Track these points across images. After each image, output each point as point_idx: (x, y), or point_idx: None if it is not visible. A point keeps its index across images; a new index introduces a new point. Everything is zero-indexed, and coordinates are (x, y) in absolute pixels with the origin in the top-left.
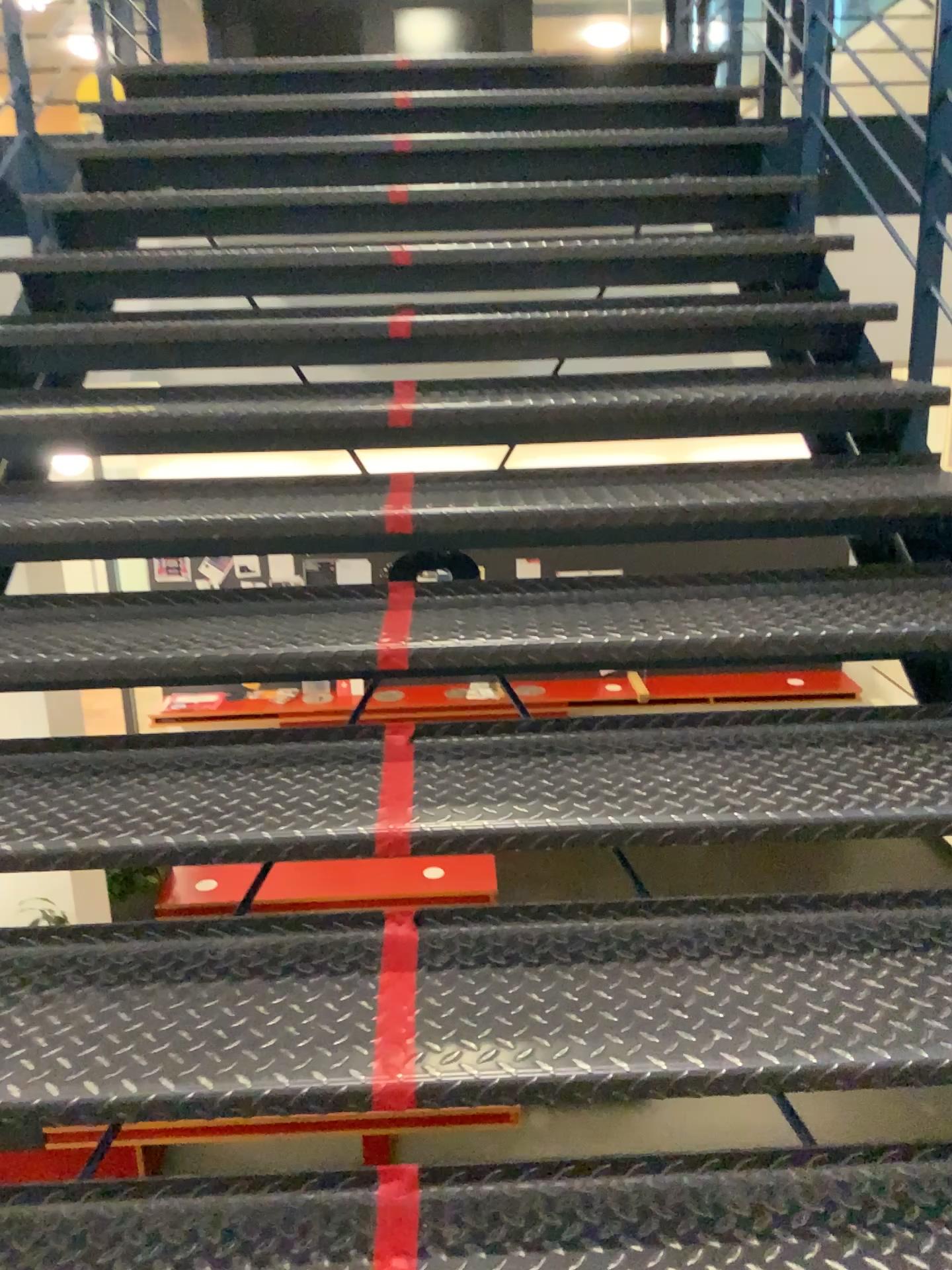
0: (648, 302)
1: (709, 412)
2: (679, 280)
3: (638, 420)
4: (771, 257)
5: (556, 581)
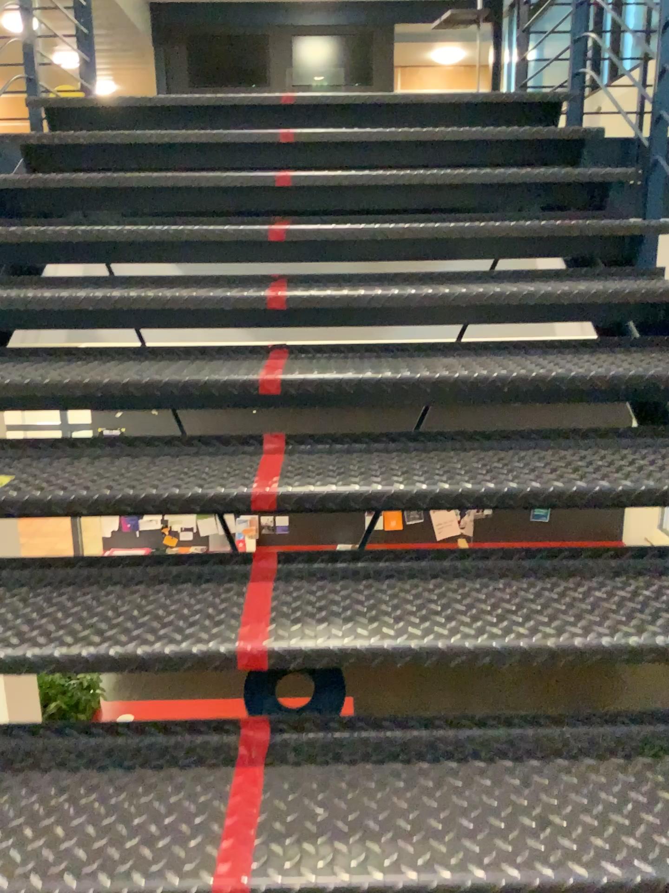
0: (512, 346)
1: (584, 489)
2: (541, 323)
3: (510, 494)
4: (627, 301)
5: (426, 718)
